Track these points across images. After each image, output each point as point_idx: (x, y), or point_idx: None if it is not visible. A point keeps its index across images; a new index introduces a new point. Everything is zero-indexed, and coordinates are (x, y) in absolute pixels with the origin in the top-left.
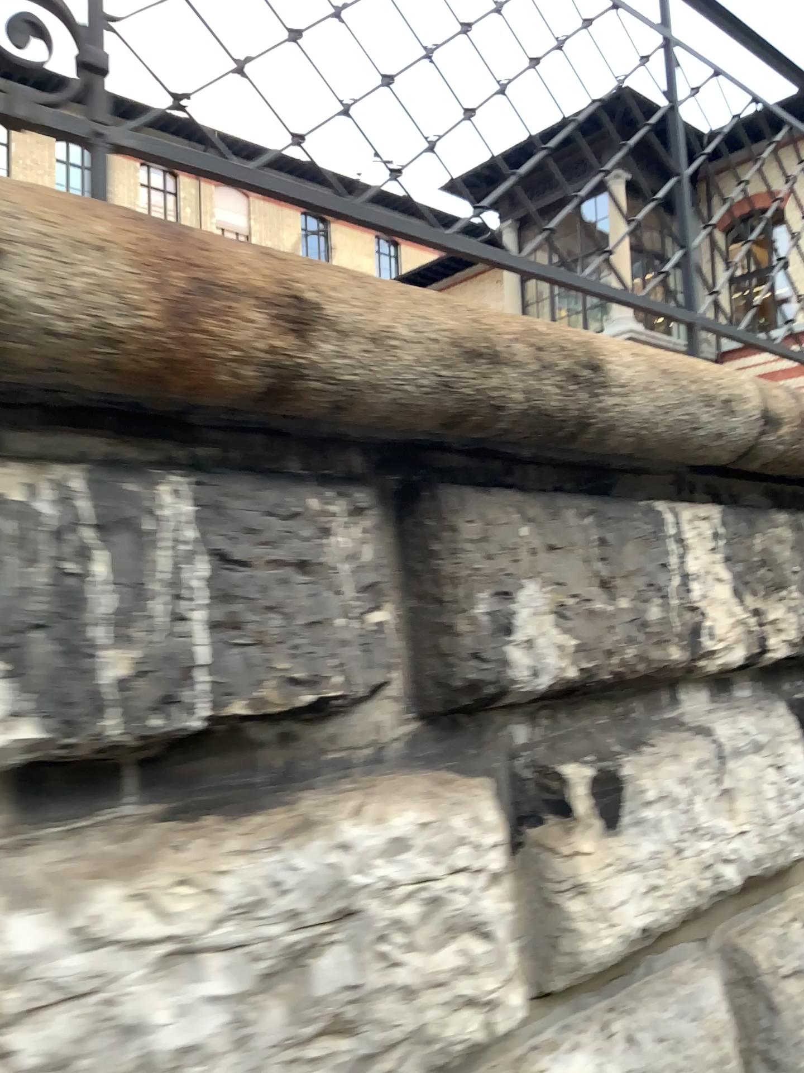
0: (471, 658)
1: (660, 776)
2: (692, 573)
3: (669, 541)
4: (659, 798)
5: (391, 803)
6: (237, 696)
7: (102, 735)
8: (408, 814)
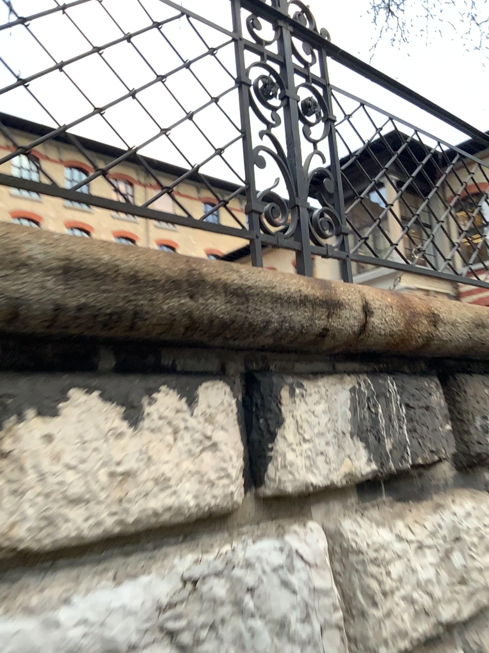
0: (475, 443)
1: None
2: None
3: None
4: None
5: (461, 499)
6: (417, 456)
7: (389, 468)
8: (467, 503)
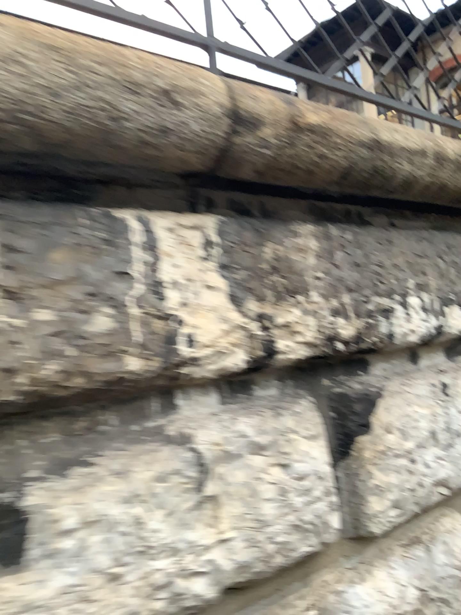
0: None
1: (88, 500)
2: (171, 281)
3: (134, 250)
4: (85, 524)
5: None
6: None
7: None
8: None
